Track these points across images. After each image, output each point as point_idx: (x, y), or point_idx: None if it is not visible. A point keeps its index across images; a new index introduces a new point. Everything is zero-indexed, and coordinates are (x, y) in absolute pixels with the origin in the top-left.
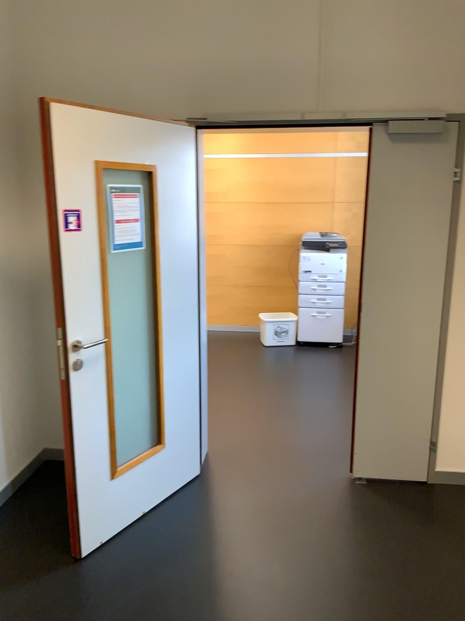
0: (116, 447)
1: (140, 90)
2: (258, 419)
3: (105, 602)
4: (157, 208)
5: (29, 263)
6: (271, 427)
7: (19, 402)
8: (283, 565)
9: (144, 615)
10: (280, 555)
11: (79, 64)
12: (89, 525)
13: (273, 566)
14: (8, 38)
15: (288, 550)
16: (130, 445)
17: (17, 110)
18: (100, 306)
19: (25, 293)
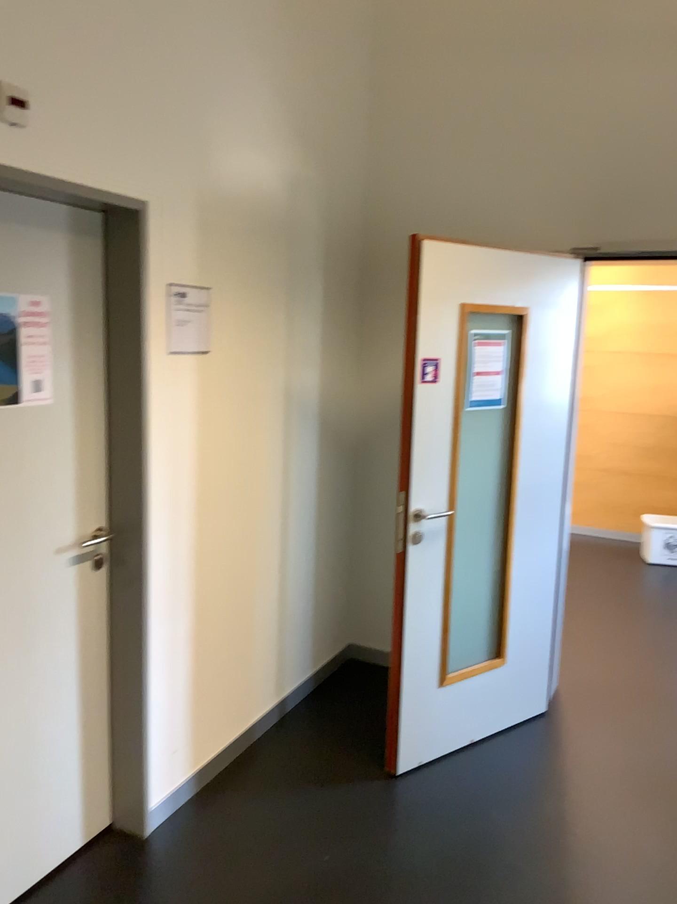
0: (449, 647)
1: (513, 217)
2: (632, 658)
3: (428, 825)
4: (525, 360)
5: (360, 418)
6: (651, 671)
7: (334, 581)
8: (661, 840)
9: (474, 850)
10: (656, 828)
11: (442, 189)
12: (411, 736)
13: (647, 839)
14: (364, 162)
15: (669, 824)
16: (466, 649)
17: (366, 242)
18: (451, 473)
19: (352, 453)
